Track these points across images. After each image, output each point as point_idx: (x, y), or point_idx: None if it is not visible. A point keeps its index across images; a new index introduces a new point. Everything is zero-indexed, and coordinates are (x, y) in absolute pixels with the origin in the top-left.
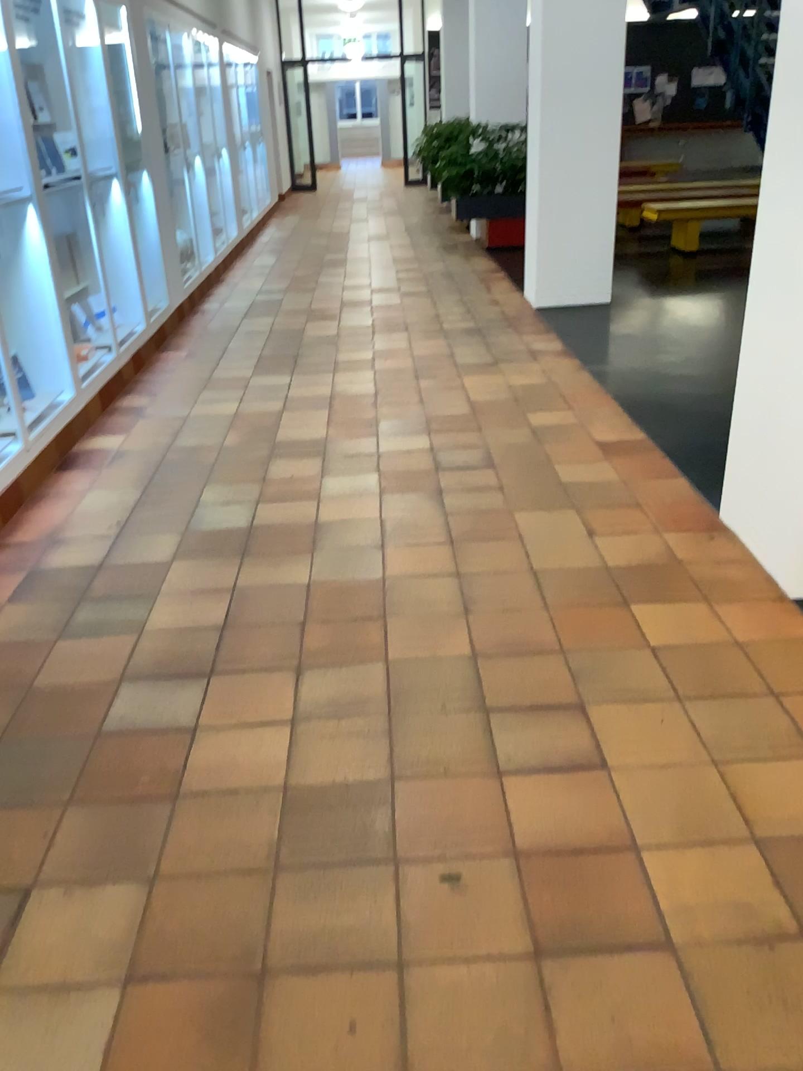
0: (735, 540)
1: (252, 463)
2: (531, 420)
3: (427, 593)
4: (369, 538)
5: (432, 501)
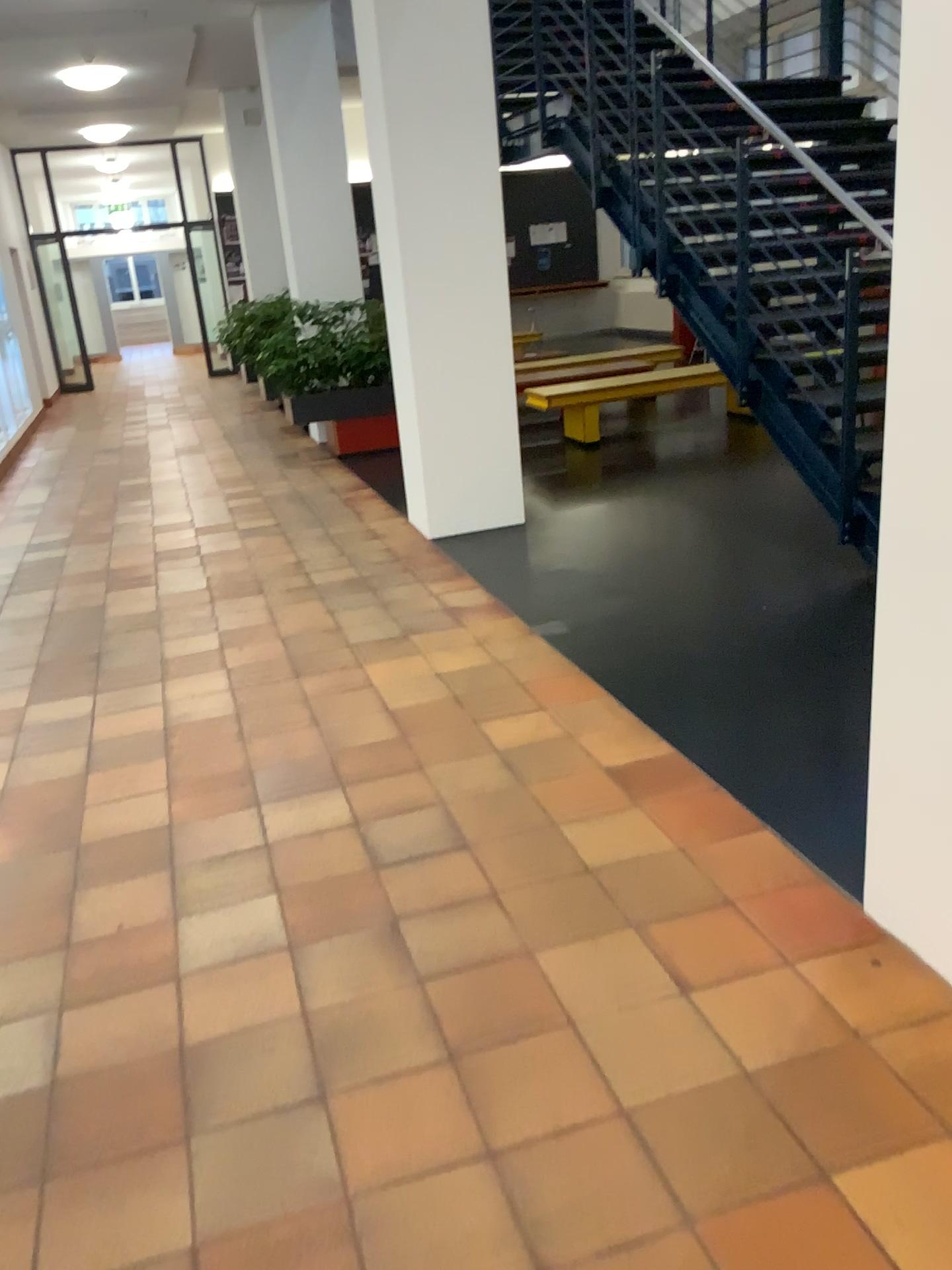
0: (921, 966)
1: (44, 906)
2: (497, 744)
3: (445, 1226)
4: (294, 1073)
5: (387, 952)
